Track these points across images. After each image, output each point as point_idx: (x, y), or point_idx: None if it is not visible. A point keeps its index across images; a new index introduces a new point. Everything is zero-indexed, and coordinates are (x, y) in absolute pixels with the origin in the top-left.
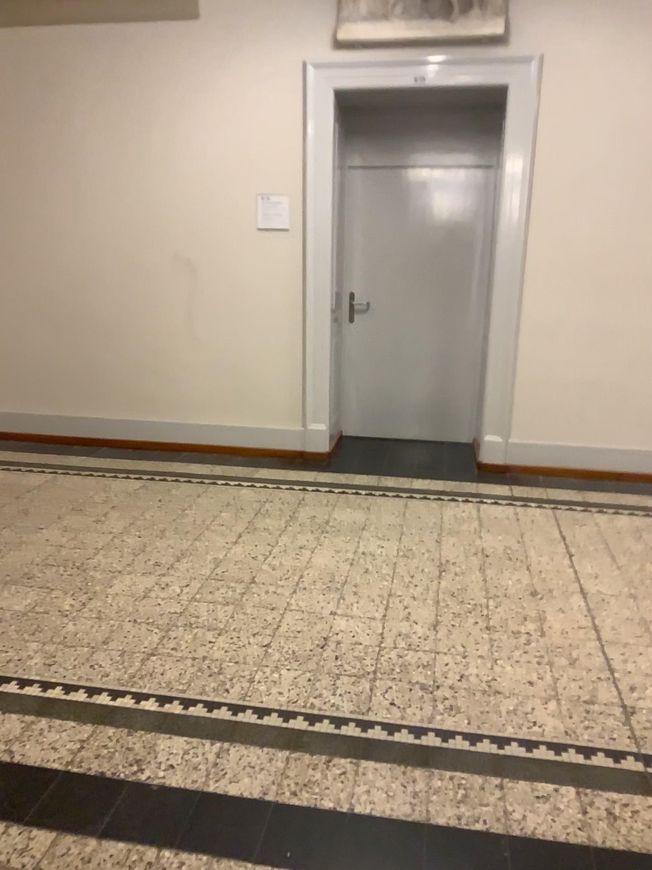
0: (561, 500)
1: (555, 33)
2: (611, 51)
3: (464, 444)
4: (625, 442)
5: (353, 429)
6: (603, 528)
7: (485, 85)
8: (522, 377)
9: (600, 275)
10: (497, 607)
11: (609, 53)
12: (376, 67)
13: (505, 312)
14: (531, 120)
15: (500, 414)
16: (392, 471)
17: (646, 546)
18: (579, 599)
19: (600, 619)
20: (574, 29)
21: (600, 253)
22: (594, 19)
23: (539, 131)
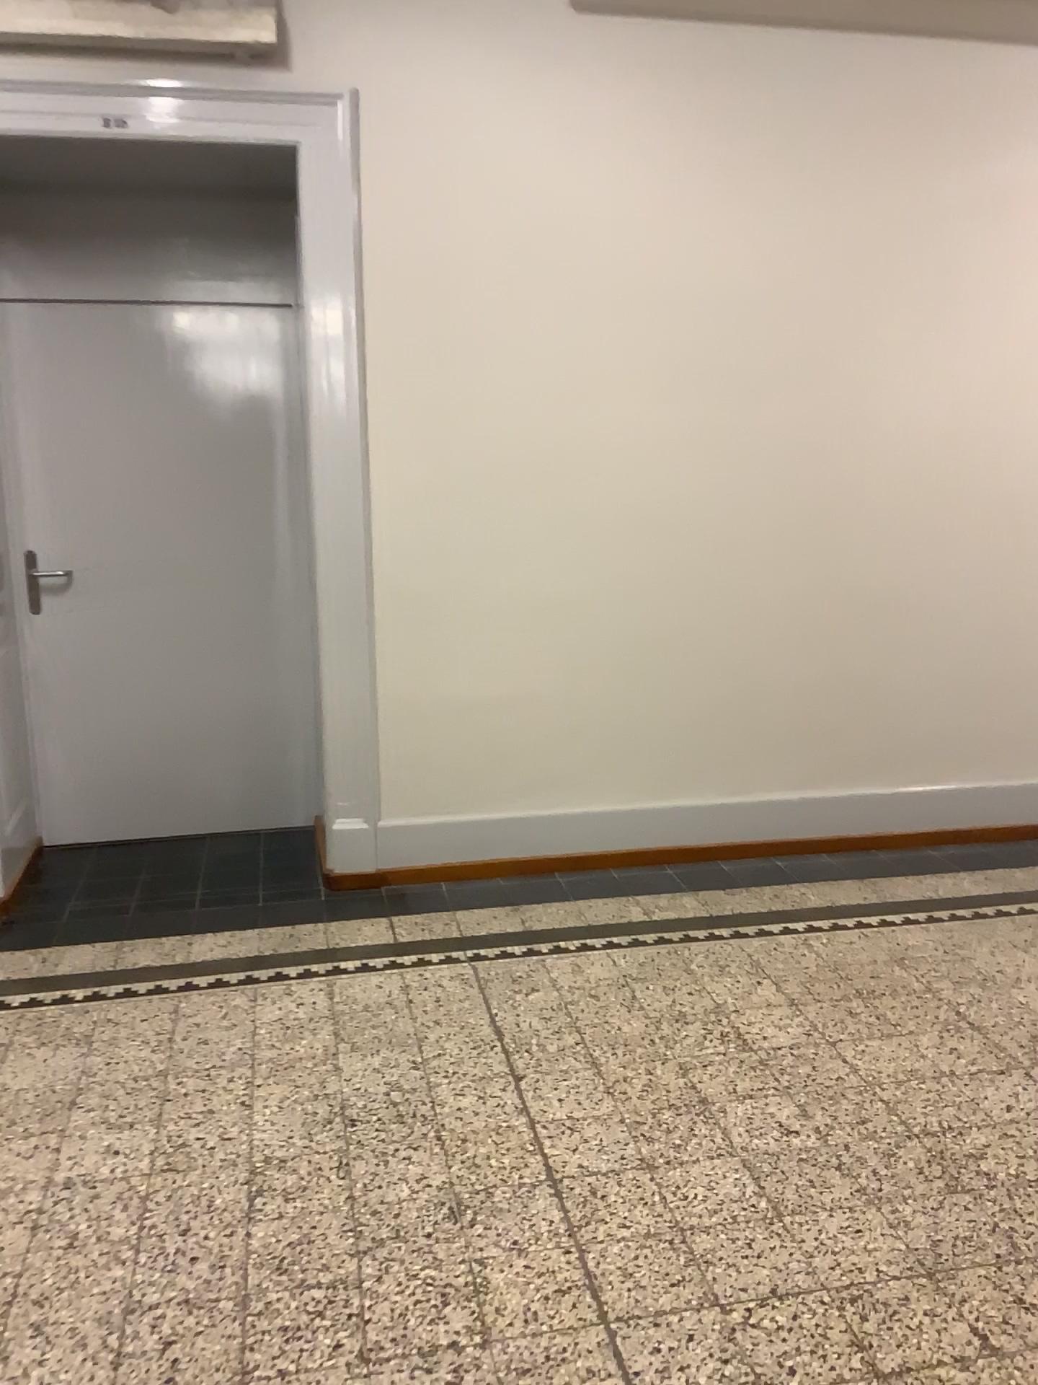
0: (485, 939)
1: (378, 54)
2: (481, 97)
3: (295, 836)
4: (582, 802)
5: (67, 832)
6: (568, 997)
7: (255, 142)
8: (390, 703)
9: (506, 504)
10: (380, 1279)
11: (478, 98)
12: (17, 89)
13: (343, 581)
14: (351, 215)
15: (354, 779)
16: (149, 923)
17: (651, 1026)
18: (549, 1208)
19: (598, 1259)
20: (412, 49)
21: (502, 465)
22: (444, 34)
23: (367, 237)
